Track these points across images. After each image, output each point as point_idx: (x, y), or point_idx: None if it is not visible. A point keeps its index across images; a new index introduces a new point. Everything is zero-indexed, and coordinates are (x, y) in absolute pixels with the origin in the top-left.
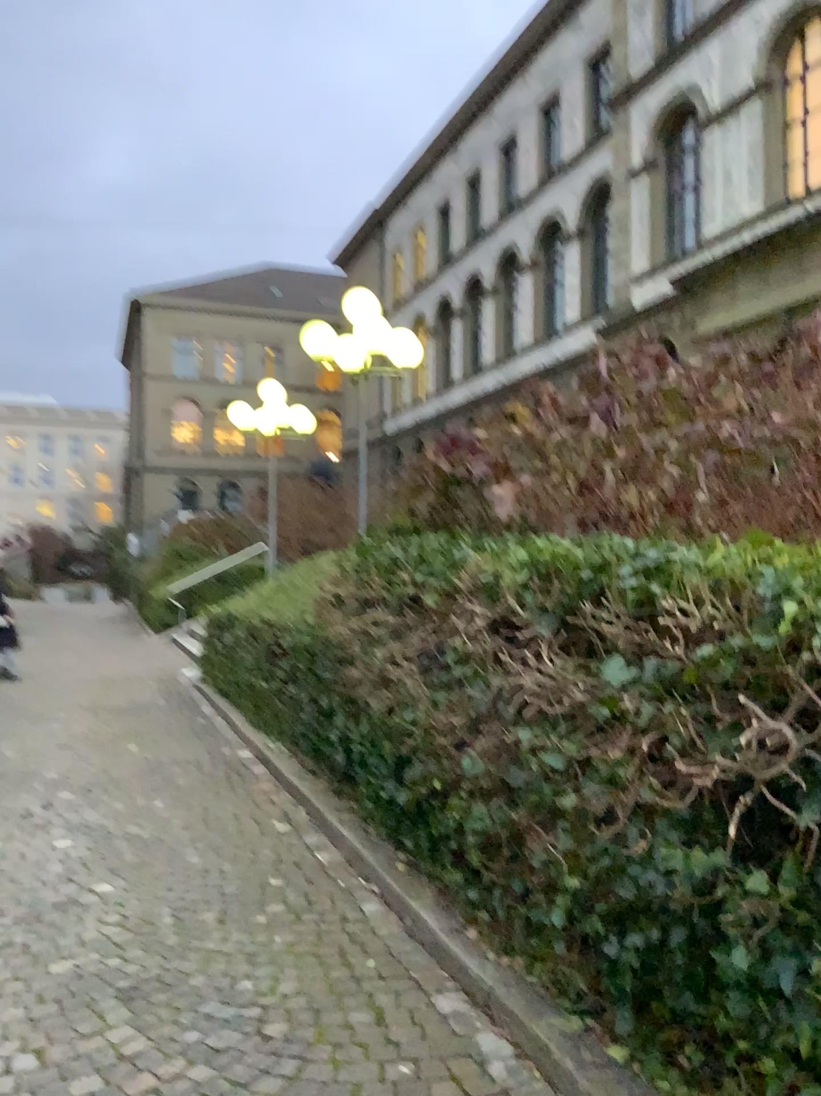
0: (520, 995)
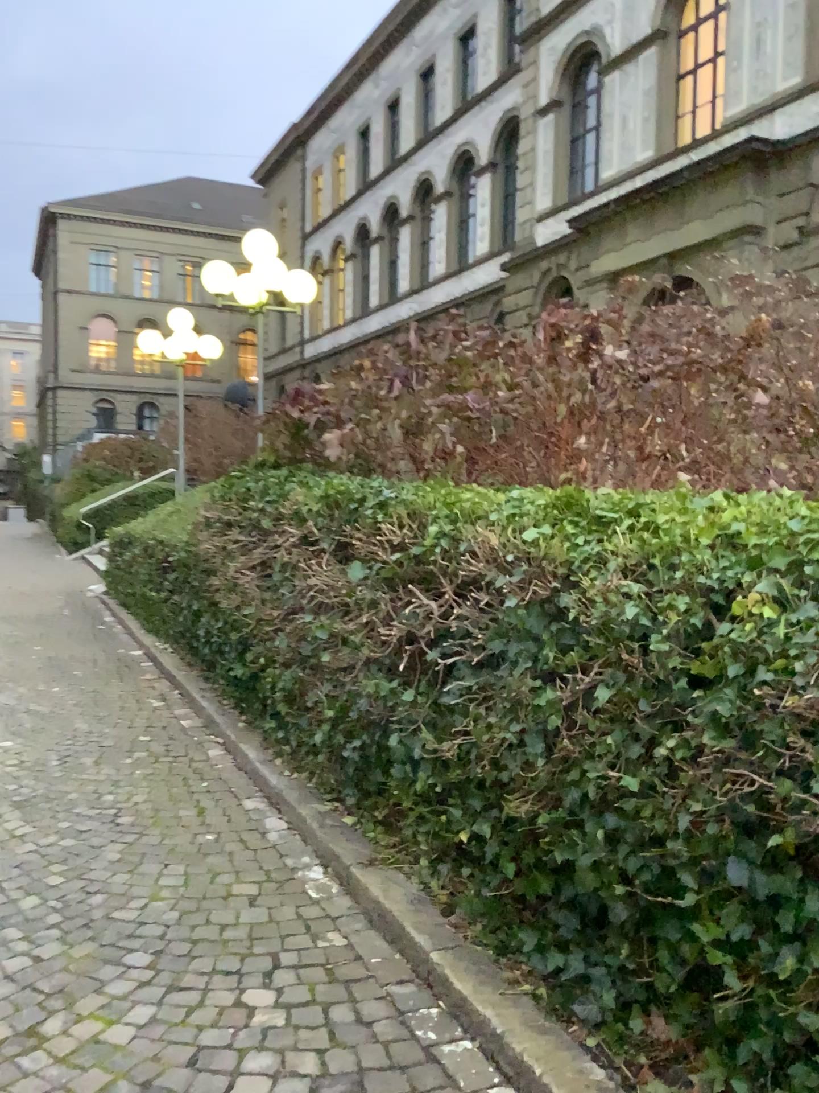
0: (301, 797)
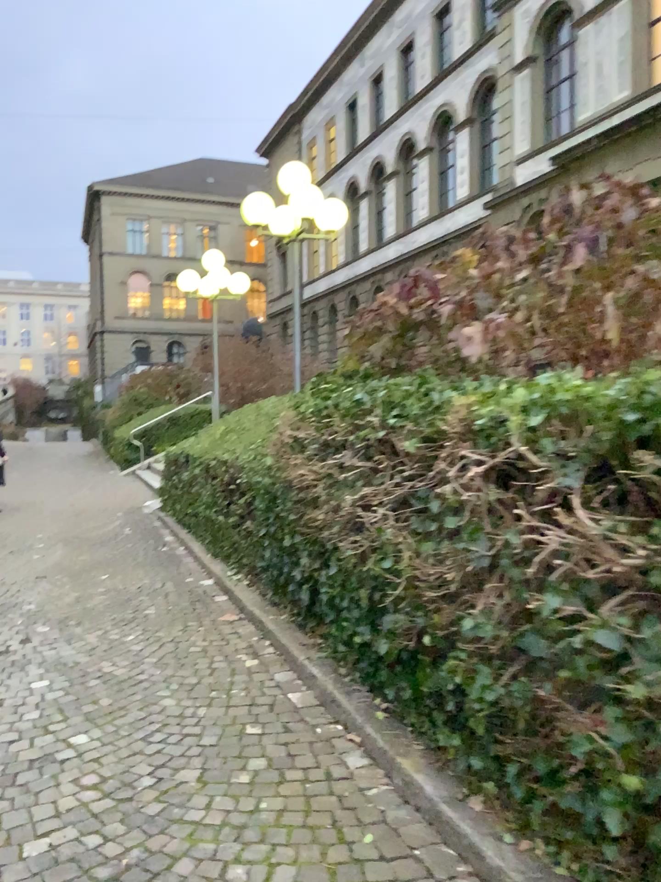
0: None
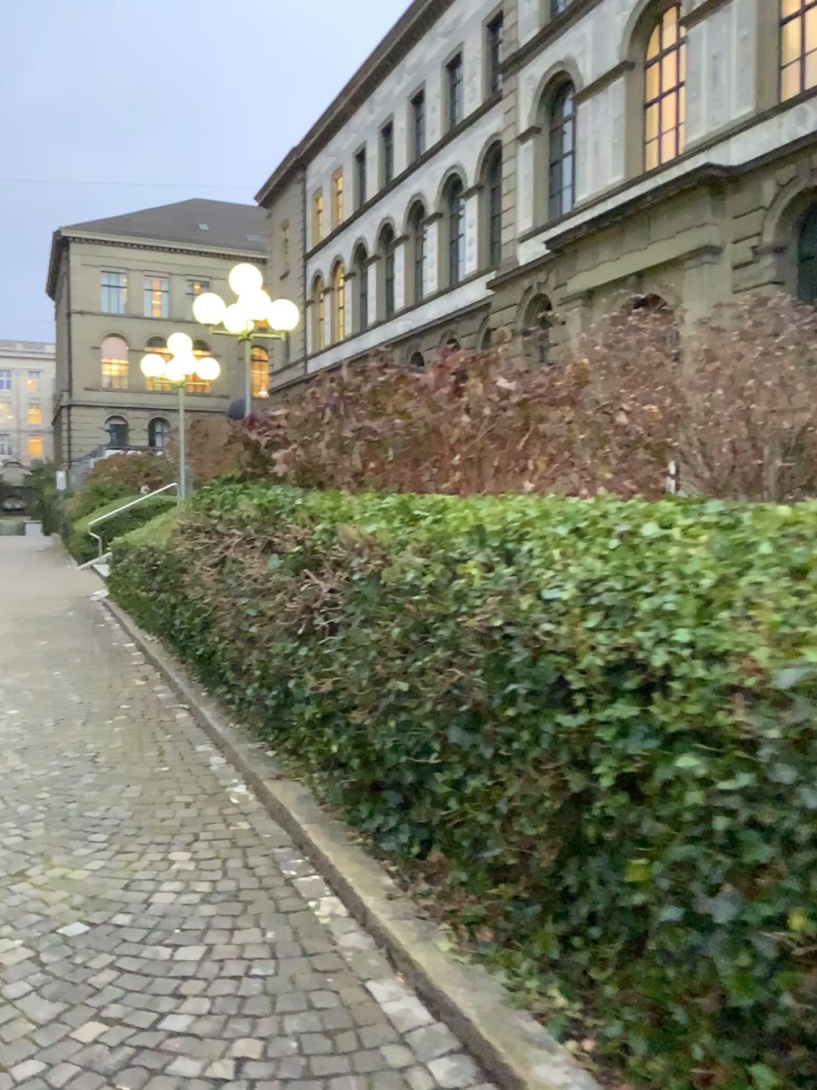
0: (239, 741)
